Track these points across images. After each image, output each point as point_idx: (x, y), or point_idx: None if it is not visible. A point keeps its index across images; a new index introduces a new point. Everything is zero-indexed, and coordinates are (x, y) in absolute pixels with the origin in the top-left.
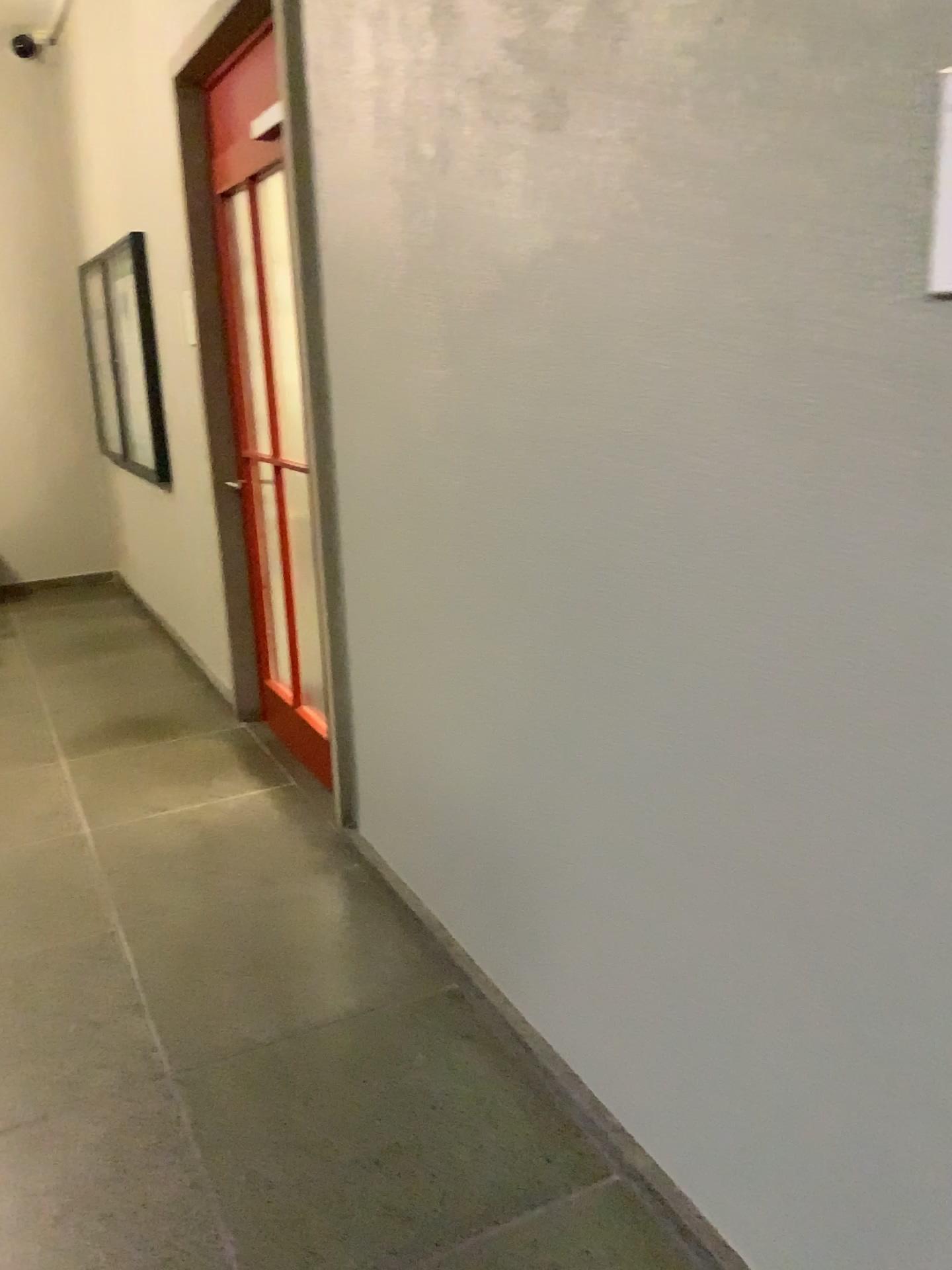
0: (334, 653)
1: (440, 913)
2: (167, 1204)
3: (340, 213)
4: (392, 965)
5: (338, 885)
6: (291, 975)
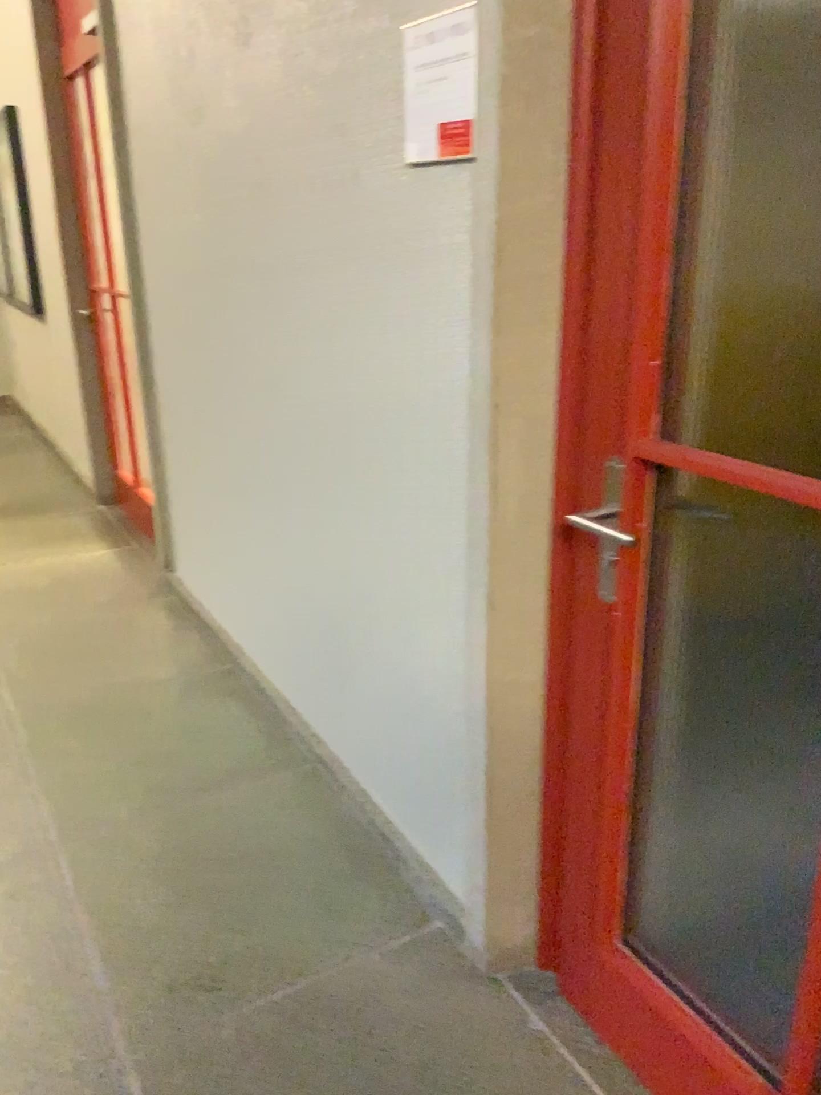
0: (154, 440)
1: (222, 621)
2: (7, 785)
3: (141, 100)
4: (186, 656)
5: (156, 610)
6: (112, 662)
